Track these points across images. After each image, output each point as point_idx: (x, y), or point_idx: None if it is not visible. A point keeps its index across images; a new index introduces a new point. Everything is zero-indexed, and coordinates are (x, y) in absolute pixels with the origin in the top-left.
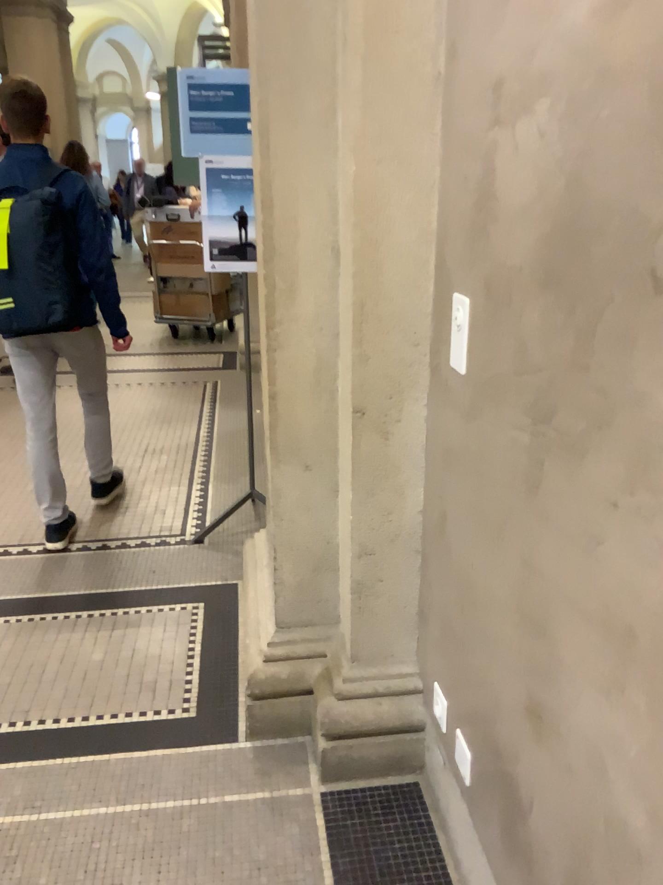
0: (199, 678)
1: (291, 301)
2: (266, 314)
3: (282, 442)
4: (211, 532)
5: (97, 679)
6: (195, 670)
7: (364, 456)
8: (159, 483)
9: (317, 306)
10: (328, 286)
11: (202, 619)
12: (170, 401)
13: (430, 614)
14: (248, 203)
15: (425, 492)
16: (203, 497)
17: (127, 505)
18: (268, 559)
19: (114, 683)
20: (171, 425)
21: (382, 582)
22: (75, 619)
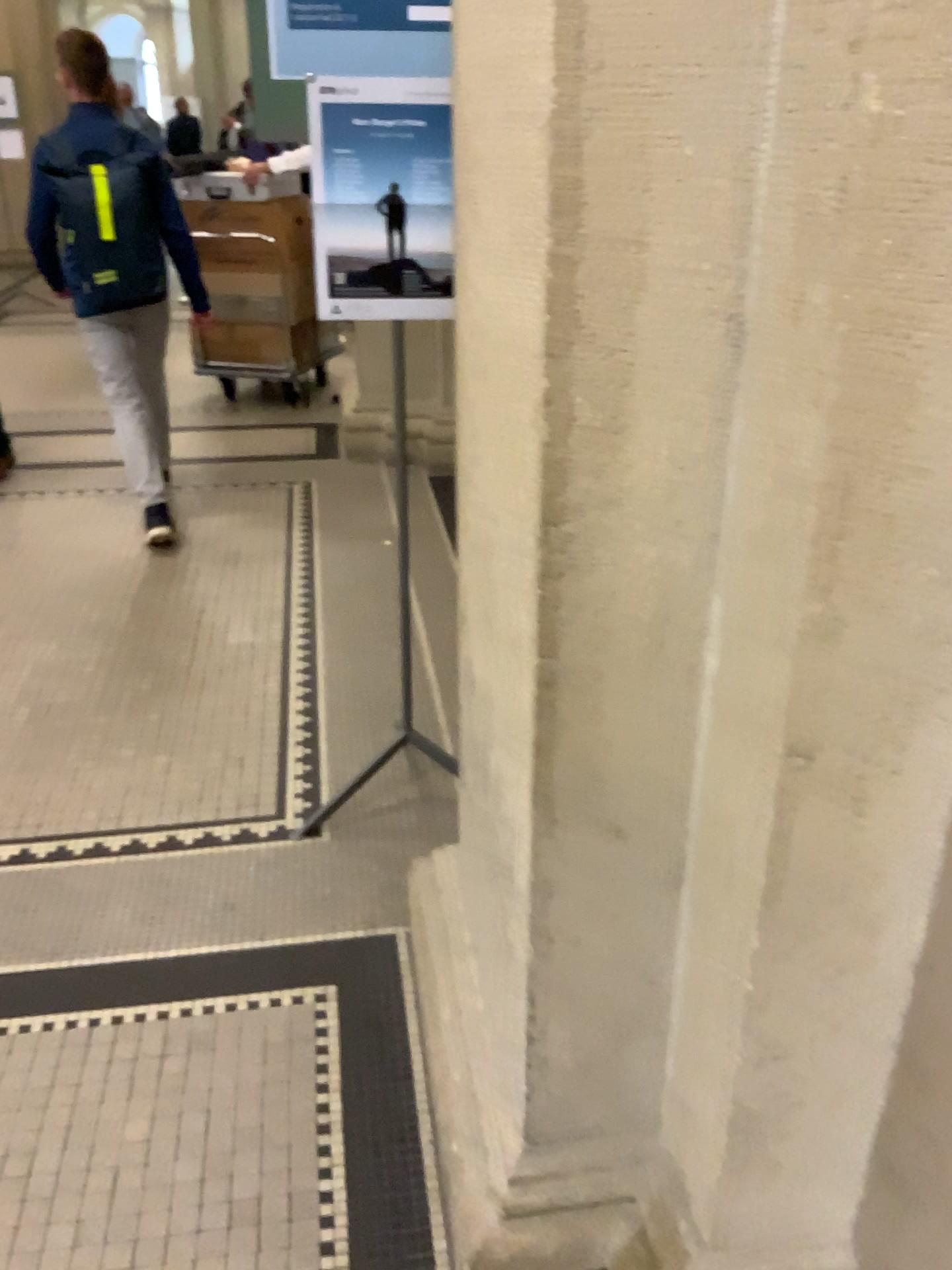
0: (347, 1185)
1: (611, 461)
2: (543, 490)
3: (565, 782)
4: (334, 811)
5: (140, 1190)
6: (336, 1159)
7: (797, 854)
8: (229, 701)
9: (674, 473)
10: (703, 420)
11: (337, 1026)
12: (236, 526)
13: (912, 1182)
14: (406, 183)
15: (930, 924)
16: (312, 729)
17: (174, 749)
18: (497, 975)
19: (175, 1200)
20: (242, 575)
21: (797, 1100)
22: (89, 1027)
